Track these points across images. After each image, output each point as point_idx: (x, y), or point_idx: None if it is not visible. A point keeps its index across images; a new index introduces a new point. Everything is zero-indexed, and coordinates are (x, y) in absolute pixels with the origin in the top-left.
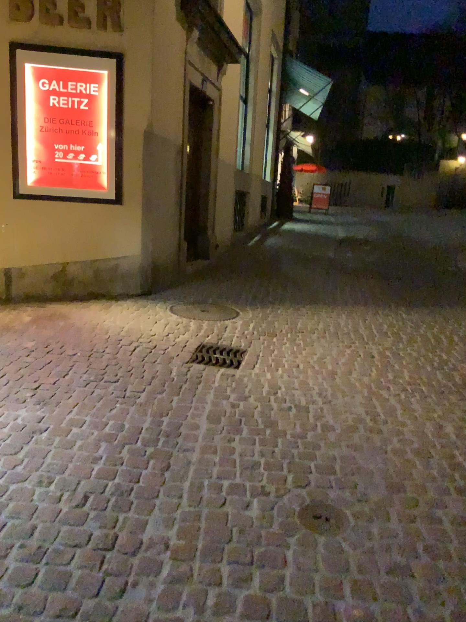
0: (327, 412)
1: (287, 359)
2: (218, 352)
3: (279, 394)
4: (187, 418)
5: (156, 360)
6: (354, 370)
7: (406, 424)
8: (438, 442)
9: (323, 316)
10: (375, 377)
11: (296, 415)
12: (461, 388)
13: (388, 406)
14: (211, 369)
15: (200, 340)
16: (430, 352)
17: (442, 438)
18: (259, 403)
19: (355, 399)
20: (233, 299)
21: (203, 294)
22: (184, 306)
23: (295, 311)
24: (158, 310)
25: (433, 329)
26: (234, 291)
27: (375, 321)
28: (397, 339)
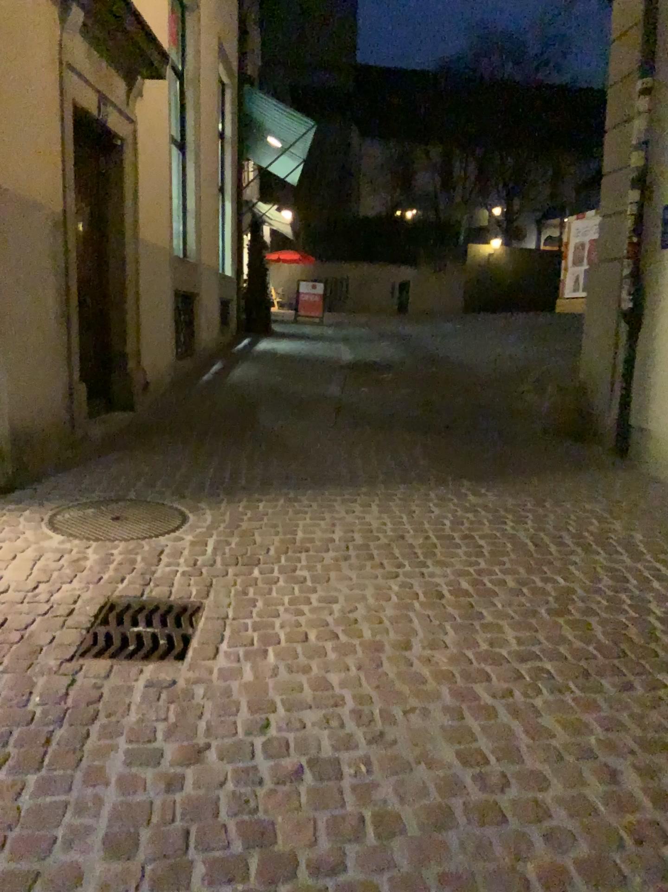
0: (378, 766)
1: (281, 619)
2: (140, 622)
3: (272, 724)
4: (53, 851)
5: (4, 660)
6: (413, 632)
7: (546, 780)
8: (629, 833)
9: (338, 510)
10: (456, 649)
11: (313, 791)
12: (617, 658)
13: (499, 729)
14: (125, 670)
15: (106, 593)
16: (537, 575)
17: (630, 815)
18: (229, 764)
19: (429, 717)
20: (176, 488)
21: (119, 483)
22: (81, 513)
23: (289, 504)
24: (28, 525)
25: (528, 523)
26: (177, 471)
27: (428, 513)
28: (472, 548)
